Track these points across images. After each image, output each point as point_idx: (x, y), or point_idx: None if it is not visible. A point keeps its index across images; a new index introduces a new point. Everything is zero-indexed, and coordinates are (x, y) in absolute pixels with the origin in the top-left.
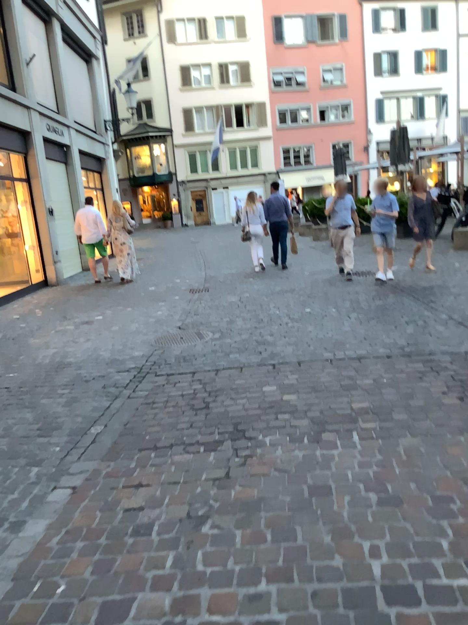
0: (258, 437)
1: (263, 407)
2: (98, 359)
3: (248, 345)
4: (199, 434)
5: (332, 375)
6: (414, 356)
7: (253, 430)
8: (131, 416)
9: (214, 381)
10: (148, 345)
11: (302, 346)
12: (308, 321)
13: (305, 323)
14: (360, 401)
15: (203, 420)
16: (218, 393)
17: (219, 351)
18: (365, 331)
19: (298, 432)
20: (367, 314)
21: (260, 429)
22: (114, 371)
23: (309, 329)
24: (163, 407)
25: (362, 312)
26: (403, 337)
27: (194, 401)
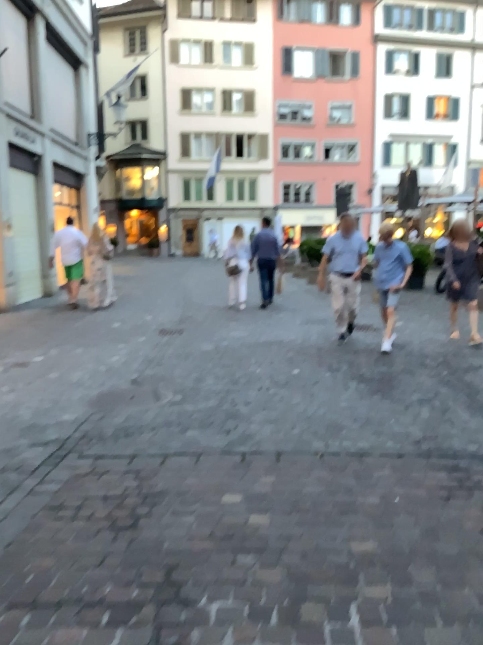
0: (197, 604)
1: (215, 535)
2: (11, 422)
3: (213, 418)
4: (107, 586)
5: (321, 482)
6: (434, 458)
7: (192, 587)
8: (18, 532)
9: (155, 476)
10: (84, 406)
11: (284, 428)
12: (295, 389)
13: (290, 392)
14: (360, 540)
15: (120, 554)
16: (155, 501)
17: (174, 424)
18: (367, 411)
19: (263, 600)
20: (369, 385)
21: (204, 584)
22: (25, 444)
23: (295, 402)
24: (71, 518)
25: (362, 382)
26: (417, 426)
27: (119, 512)
